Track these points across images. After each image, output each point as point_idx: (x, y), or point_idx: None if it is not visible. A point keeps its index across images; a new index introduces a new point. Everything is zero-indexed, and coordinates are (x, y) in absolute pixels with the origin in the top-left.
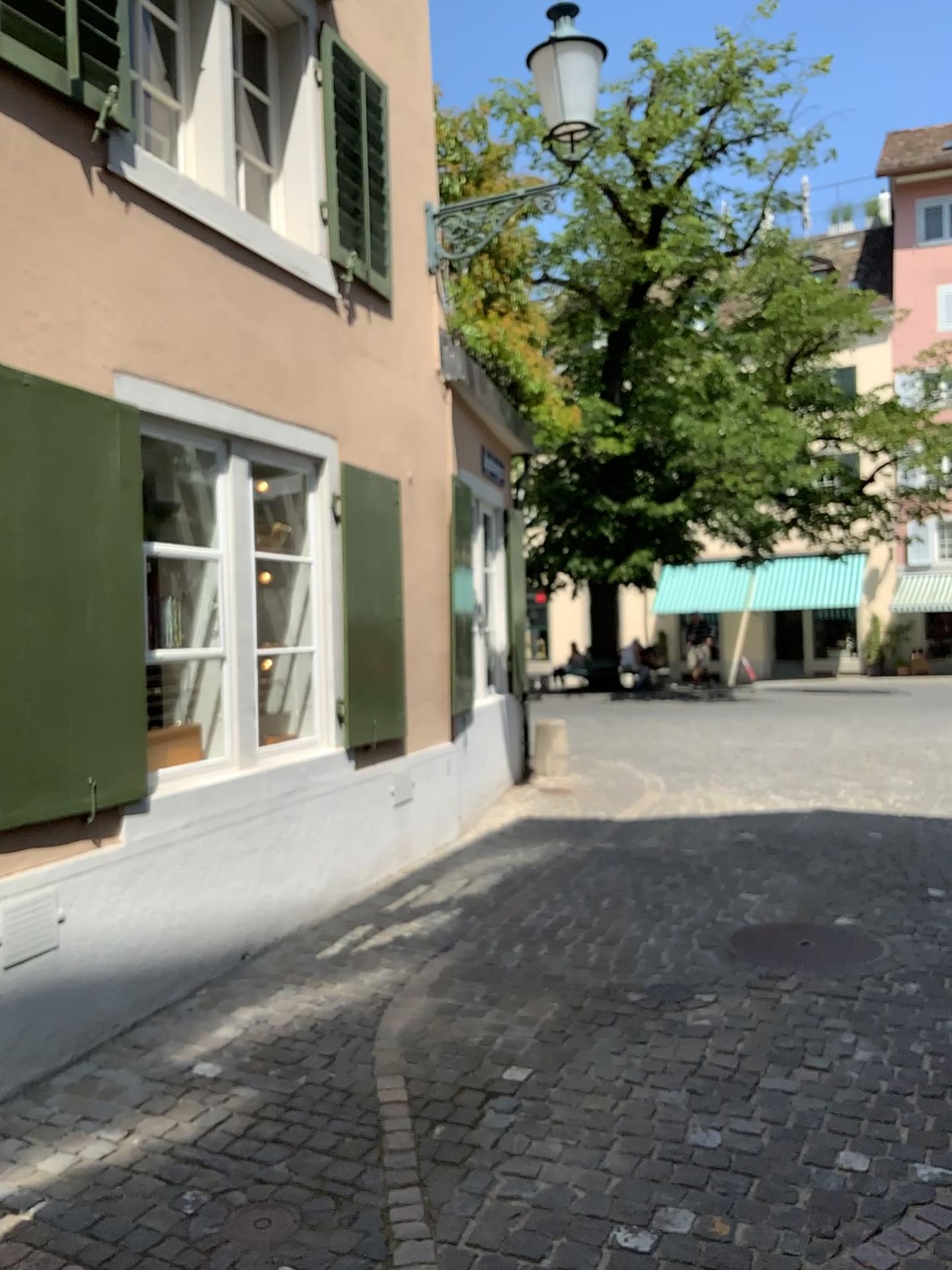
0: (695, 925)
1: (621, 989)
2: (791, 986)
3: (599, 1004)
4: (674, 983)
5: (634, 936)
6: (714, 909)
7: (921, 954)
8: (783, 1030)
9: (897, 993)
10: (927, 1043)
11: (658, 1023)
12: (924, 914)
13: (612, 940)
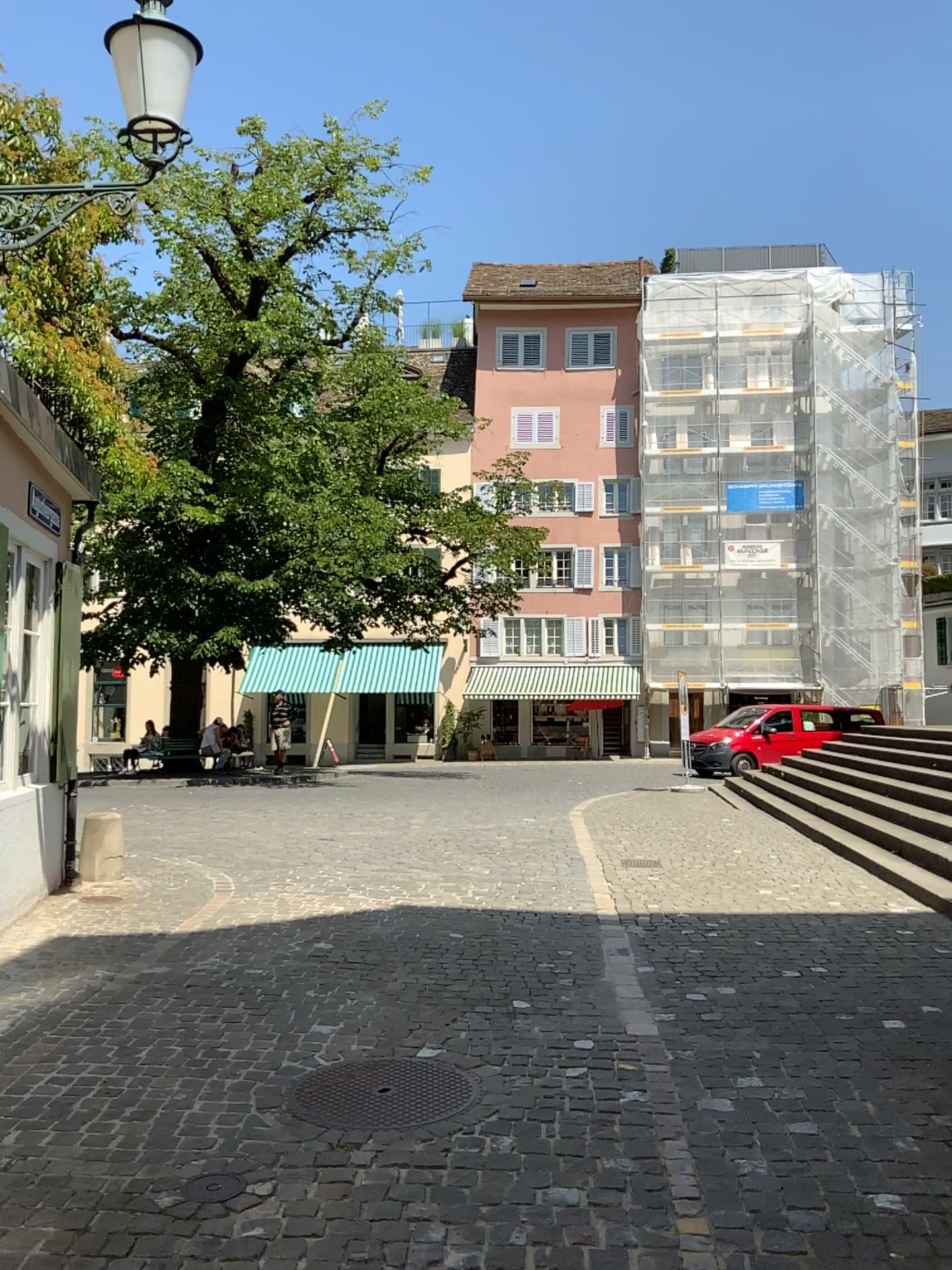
0: (255, 1077)
1: (148, 1193)
2: (369, 1159)
3: (113, 1224)
4: (221, 1174)
5: (176, 1103)
6: (279, 1052)
7: (515, 1094)
8: (359, 1234)
9: (492, 1155)
10: (531, 1229)
11: (193, 1247)
12: (515, 1039)
13: (145, 1112)
